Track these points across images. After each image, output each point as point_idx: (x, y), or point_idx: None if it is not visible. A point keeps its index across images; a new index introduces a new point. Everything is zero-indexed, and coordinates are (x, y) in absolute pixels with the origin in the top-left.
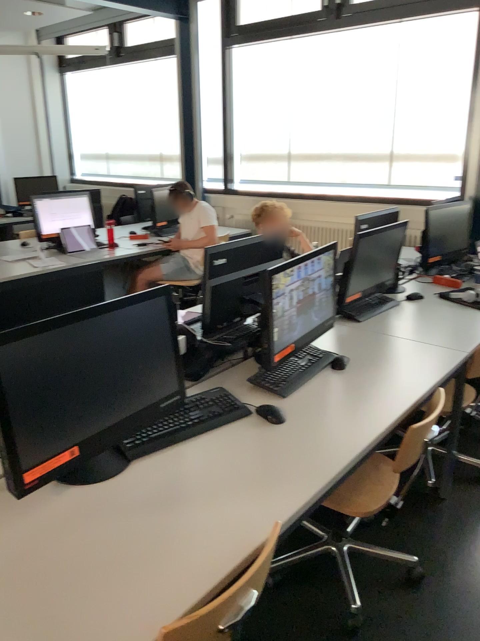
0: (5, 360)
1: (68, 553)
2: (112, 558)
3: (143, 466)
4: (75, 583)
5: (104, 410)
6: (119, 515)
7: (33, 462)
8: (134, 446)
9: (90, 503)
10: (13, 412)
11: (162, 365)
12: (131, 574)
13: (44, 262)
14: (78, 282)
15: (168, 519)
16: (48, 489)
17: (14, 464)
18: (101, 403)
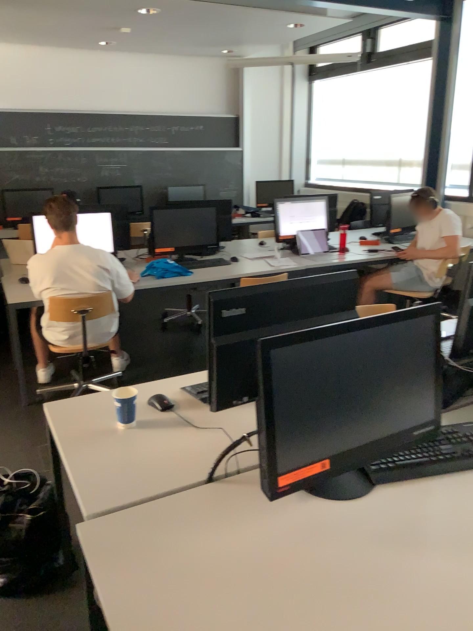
0: (280, 364)
1: (319, 573)
2: (365, 593)
3: (393, 495)
4: (327, 609)
5: (360, 429)
6: (370, 545)
7: (289, 468)
8: (382, 471)
9: (339, 524)
10: (280, 416)
11: (422, 391)
12: (387, 619)
13: (281, 261)
14: (339, 290)
15: (425, 566)
16: (297, 496)
17: (273, 466)
18: (359, 421)
